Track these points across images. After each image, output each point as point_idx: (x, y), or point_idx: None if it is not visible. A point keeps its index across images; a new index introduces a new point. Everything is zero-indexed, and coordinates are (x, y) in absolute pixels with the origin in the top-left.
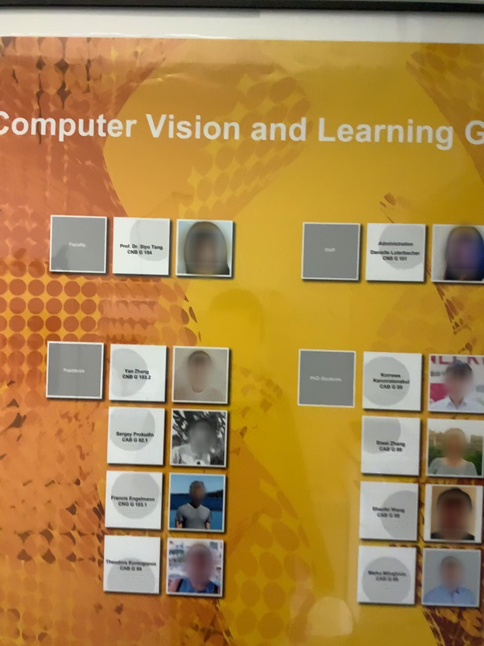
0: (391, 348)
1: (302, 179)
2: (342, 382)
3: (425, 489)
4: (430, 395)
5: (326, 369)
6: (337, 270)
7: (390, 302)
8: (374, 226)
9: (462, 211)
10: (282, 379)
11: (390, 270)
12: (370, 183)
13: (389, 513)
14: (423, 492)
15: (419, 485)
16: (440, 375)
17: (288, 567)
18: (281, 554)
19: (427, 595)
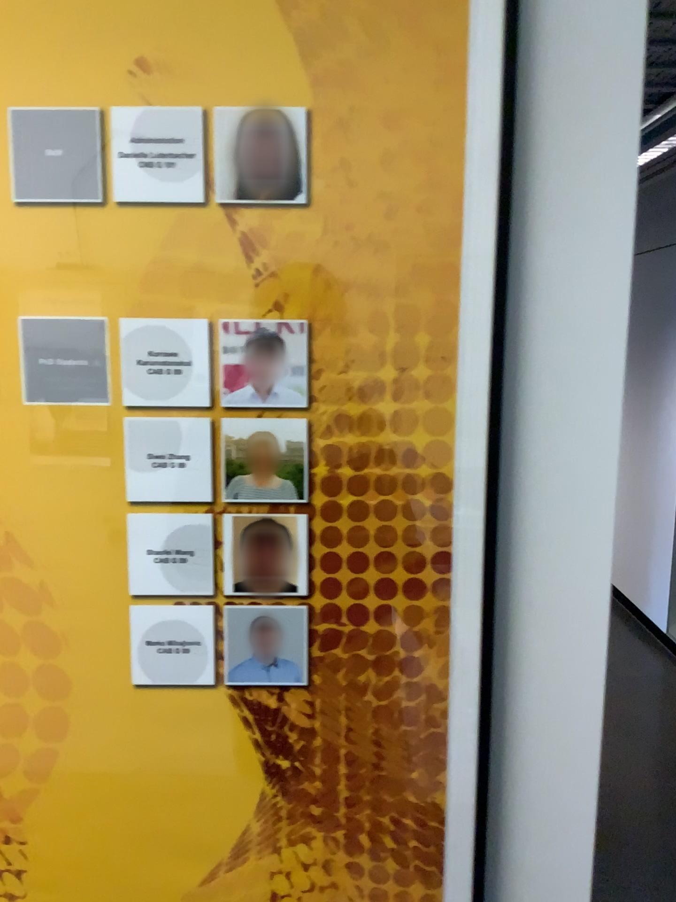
0: (164, 311)
1: (5, 37)
2: (92, 366)
3: (224, 523)
4: (227, 384)
5: (66, 347)
6: (72, 189)
7: (157, 238)
8: (125, 113)
9: (265, 85)
10: (1, 363)
11: (154, 186)
12: (115, 40)
13: (174, 559)
14: (221, 527)
15: (214, 518)
16: (240, 352)
17: (33, 640)
18: (20, 621)
19: (235, 672)
